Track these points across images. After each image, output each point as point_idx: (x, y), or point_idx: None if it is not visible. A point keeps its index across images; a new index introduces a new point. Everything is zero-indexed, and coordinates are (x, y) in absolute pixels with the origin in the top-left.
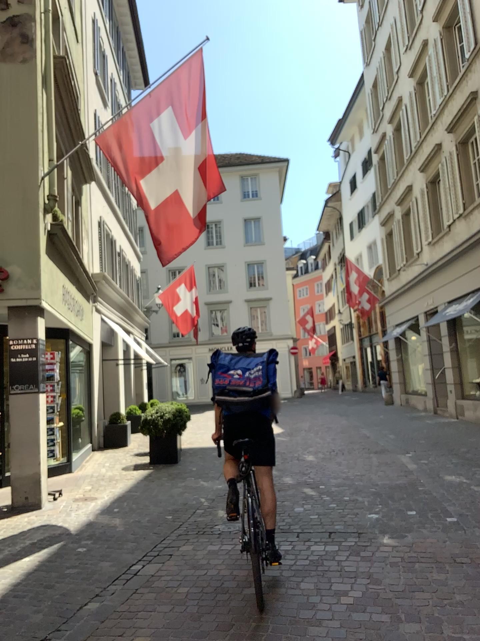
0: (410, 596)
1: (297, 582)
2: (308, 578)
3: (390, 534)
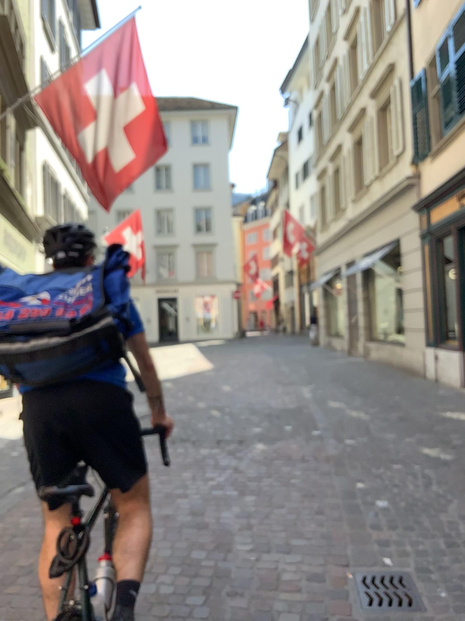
0: (258, 479)
1: (180, 471)
2: (188, 469)
3: (263, 441)
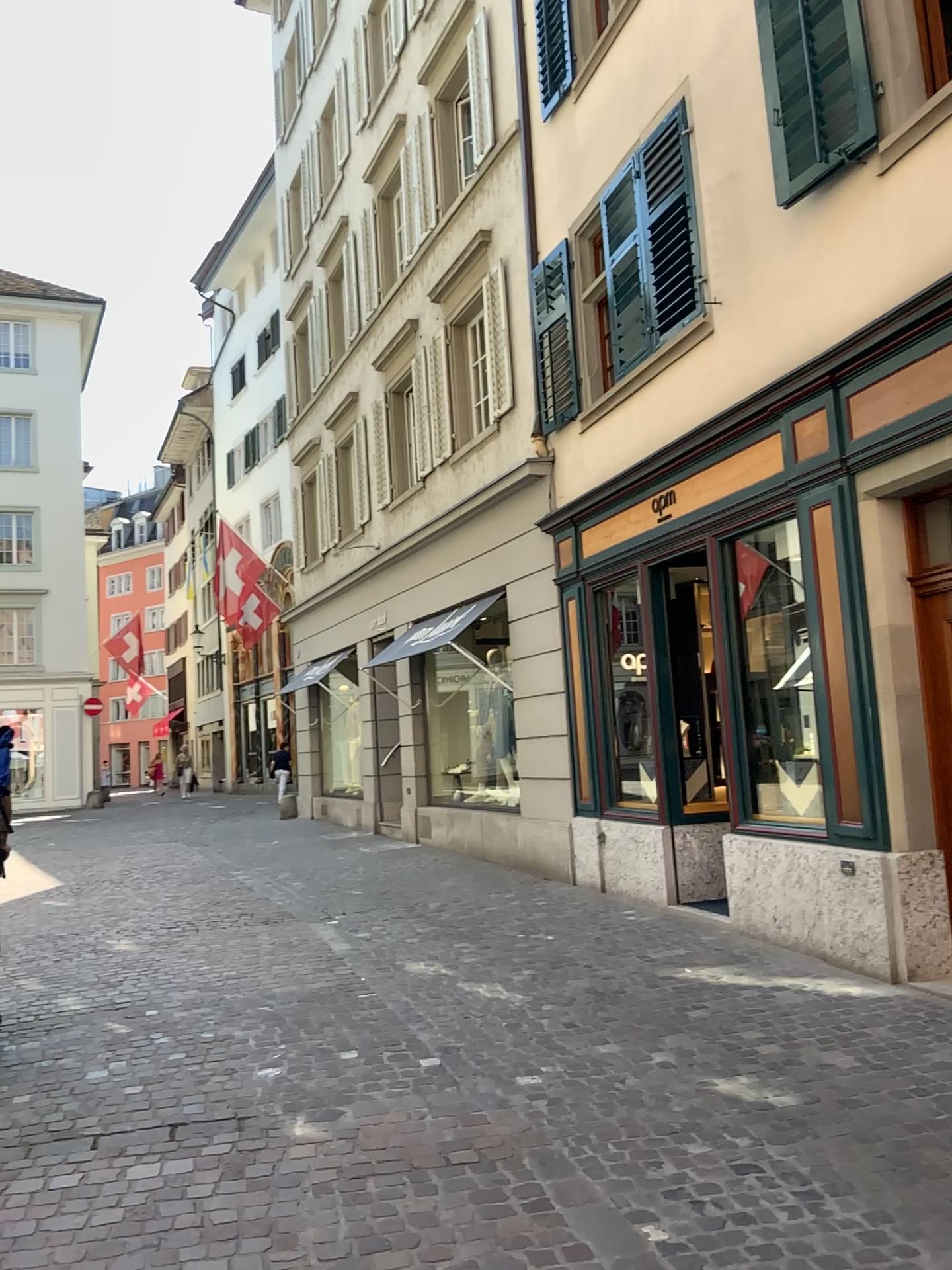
0: (365, 1269)
1: None
2: (121, 1265)
3: (311, 1114)
